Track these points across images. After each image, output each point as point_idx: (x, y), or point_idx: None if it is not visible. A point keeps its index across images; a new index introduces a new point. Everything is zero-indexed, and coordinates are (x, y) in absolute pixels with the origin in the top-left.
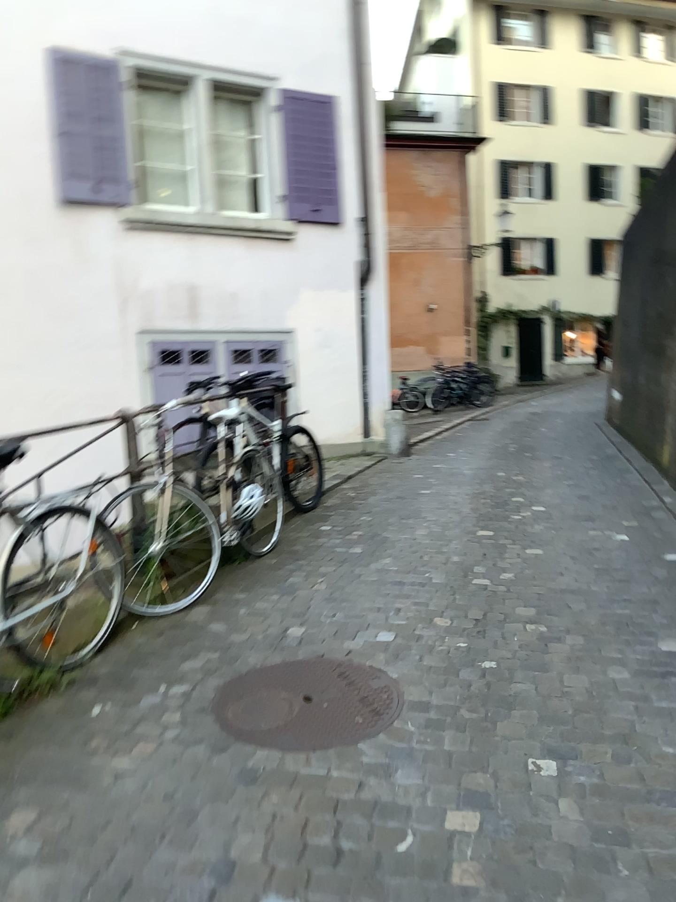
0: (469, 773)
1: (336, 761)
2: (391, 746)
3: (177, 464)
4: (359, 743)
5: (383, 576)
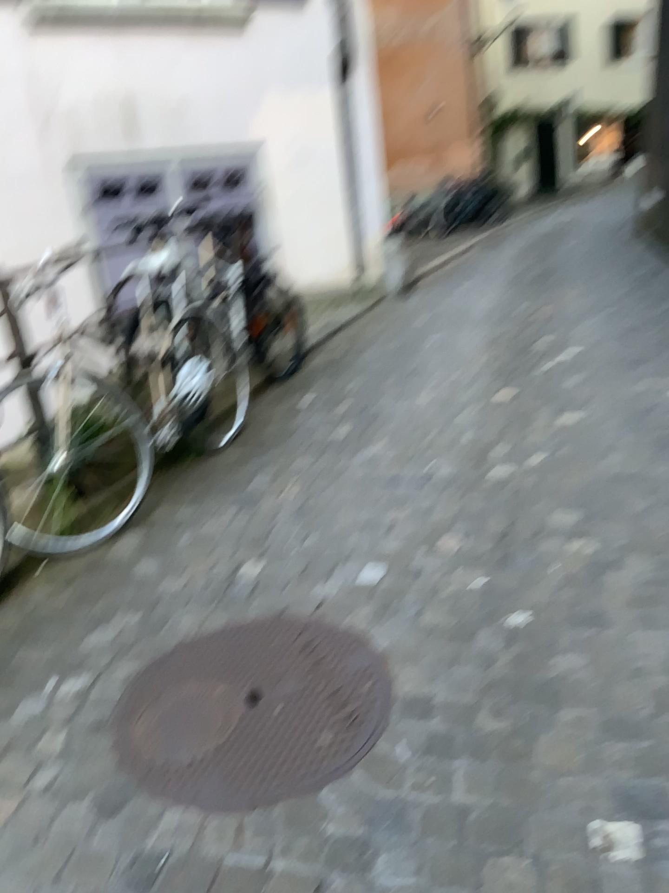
0: (493, 862)
1: (282, 831)
2: (370, 795)
3: (97, 336)
4: (322, 788)
5: (373, 467)
